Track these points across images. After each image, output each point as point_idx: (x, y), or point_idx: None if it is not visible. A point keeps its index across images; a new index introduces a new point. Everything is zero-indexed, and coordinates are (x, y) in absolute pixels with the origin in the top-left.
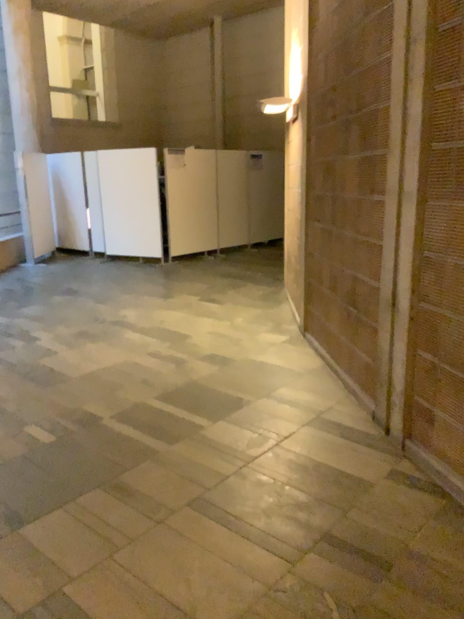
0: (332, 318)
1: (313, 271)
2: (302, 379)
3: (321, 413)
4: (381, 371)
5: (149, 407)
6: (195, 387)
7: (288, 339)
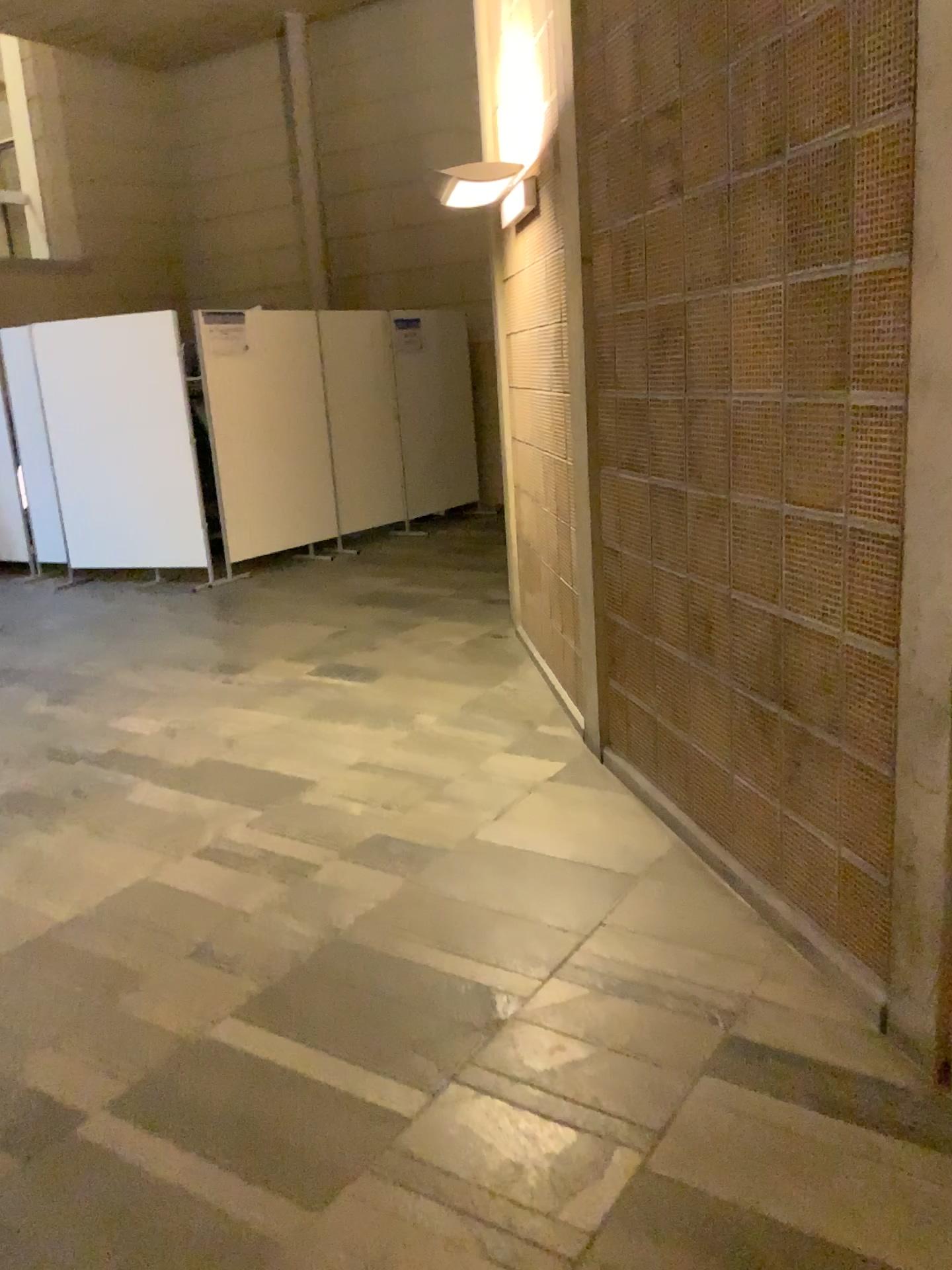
0: (698, 724)
1: (621, 597)
2: (643, 904)
3: (736, 1027)
4: (914, 903)
5: (228, 1059)
6: (354, 964)
7: (568, 775)
